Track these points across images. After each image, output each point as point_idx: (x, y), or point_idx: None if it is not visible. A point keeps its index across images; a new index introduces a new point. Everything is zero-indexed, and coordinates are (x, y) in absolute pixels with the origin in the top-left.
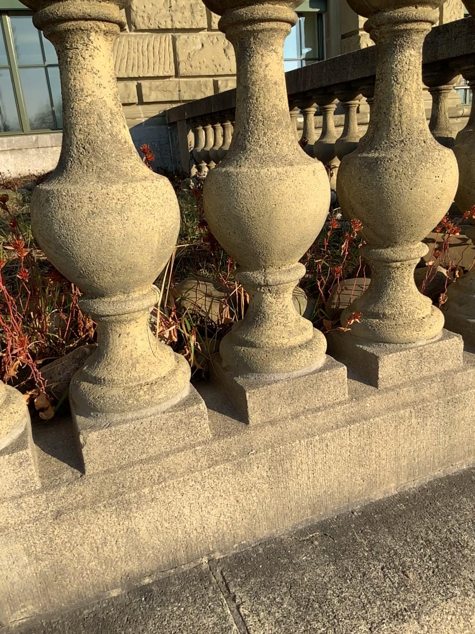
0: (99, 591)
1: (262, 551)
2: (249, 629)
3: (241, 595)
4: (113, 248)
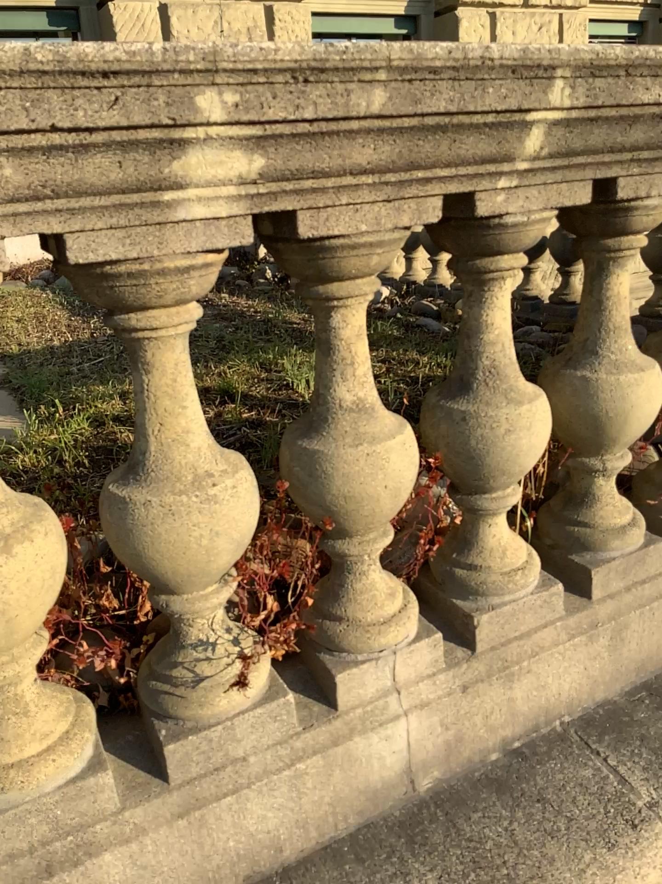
0: (483, 758)
1: (604, 713)
2: (627, 777)
3: (607, 751)
4: (517, 456)
